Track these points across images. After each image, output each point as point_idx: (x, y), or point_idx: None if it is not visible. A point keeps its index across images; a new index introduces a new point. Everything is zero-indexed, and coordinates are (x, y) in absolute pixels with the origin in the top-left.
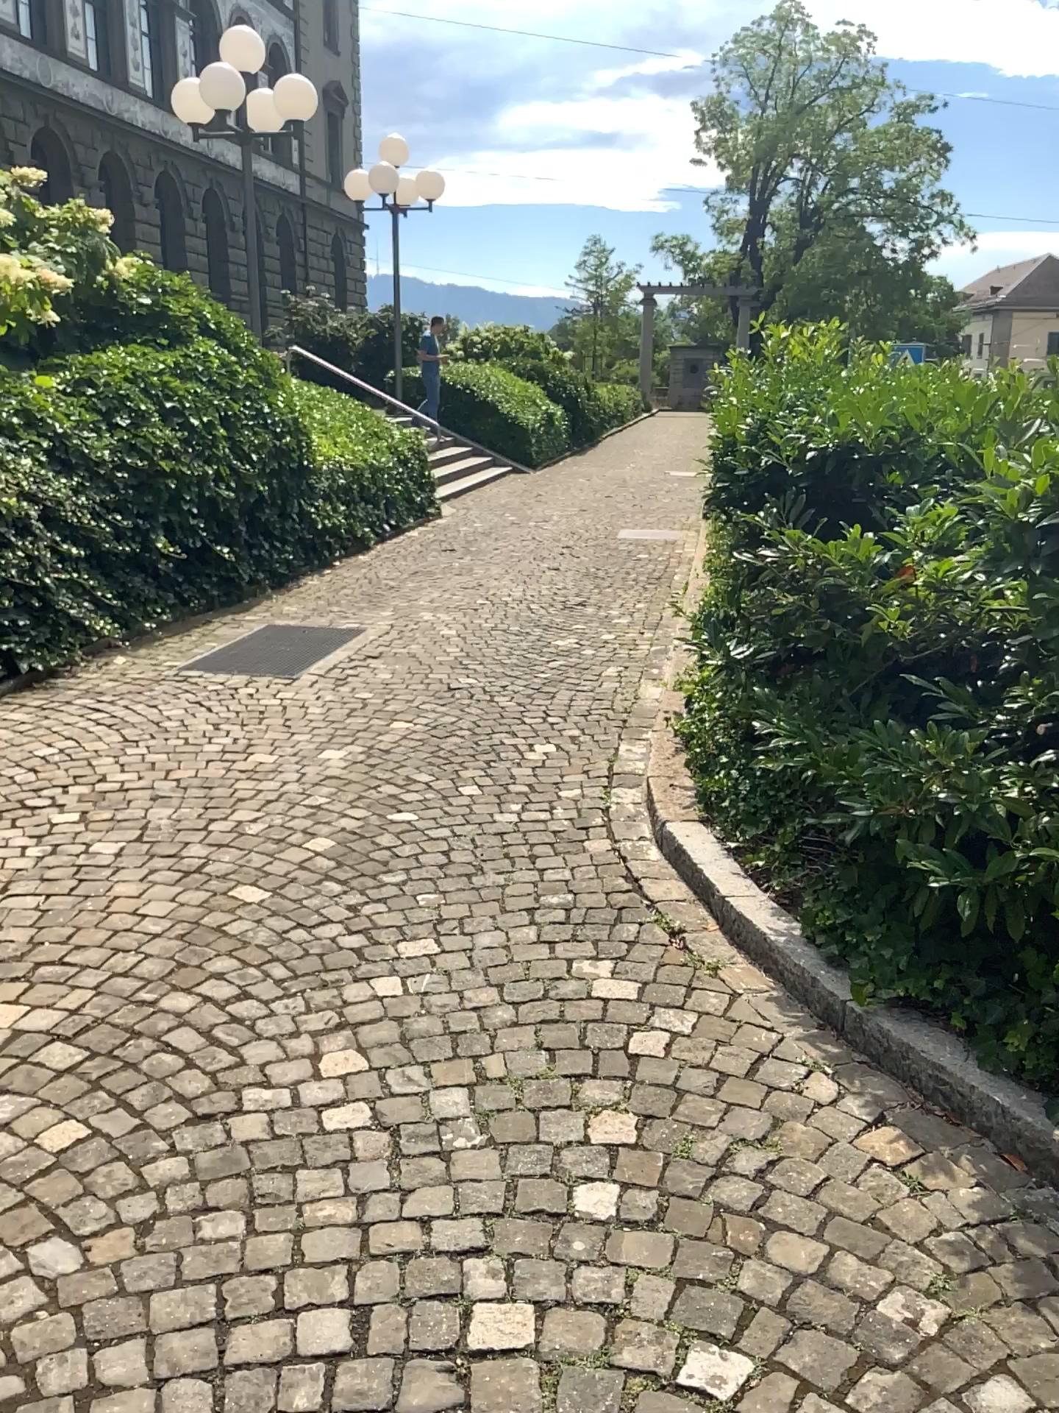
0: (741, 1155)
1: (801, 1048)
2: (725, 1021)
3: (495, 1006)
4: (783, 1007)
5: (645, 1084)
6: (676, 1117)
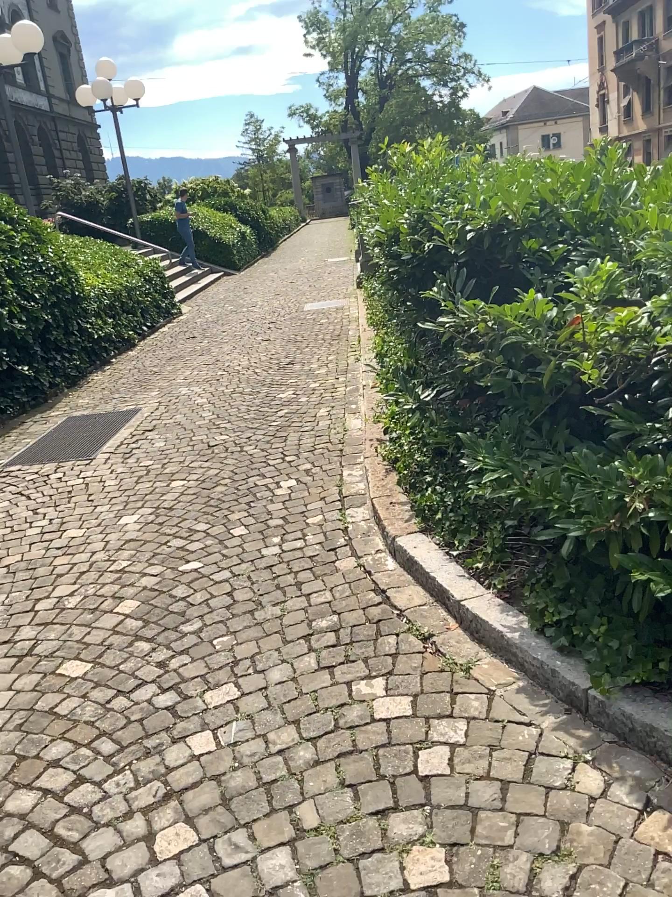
0: (544, 875)
1: (559, 738)
2: (489, 720)
3: (296, 742)
4: (530, 695)
5: (440, 805)
6: (476, 840)
